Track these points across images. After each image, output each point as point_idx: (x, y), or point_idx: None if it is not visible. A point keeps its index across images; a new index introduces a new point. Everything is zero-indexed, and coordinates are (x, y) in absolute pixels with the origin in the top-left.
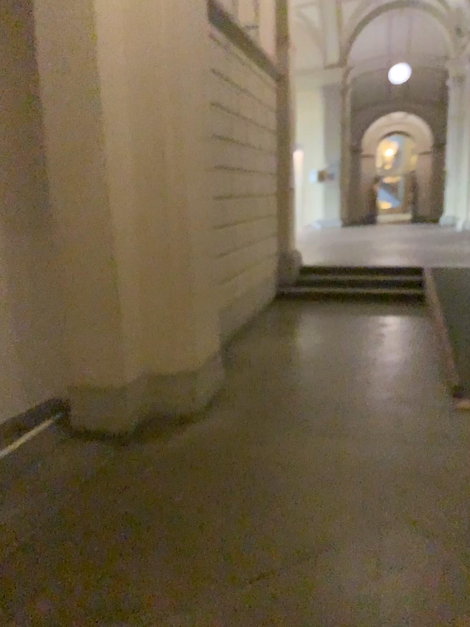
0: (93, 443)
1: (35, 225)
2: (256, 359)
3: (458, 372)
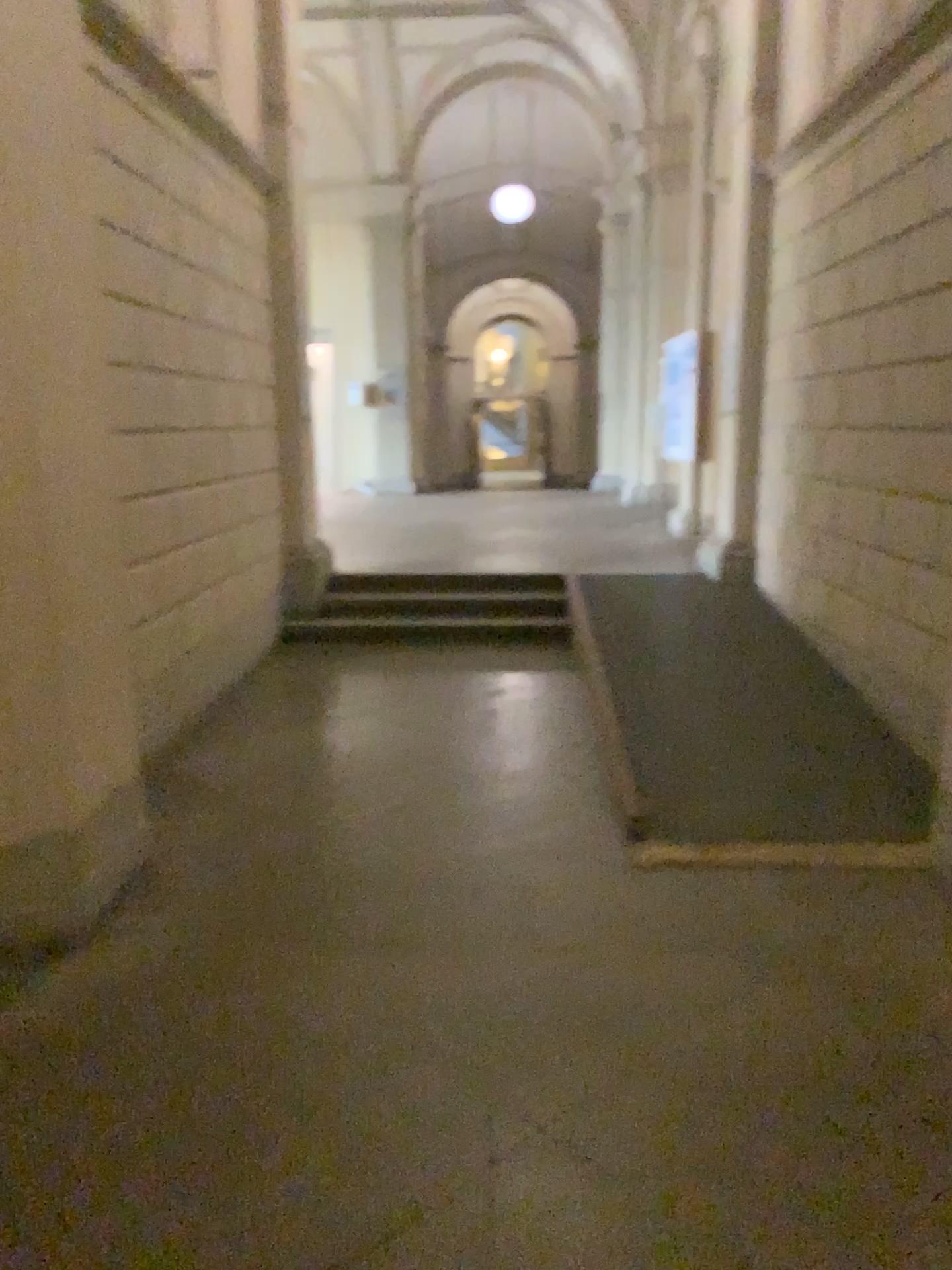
0: None
1: None
2: (229, 784)
3: (640, 787)
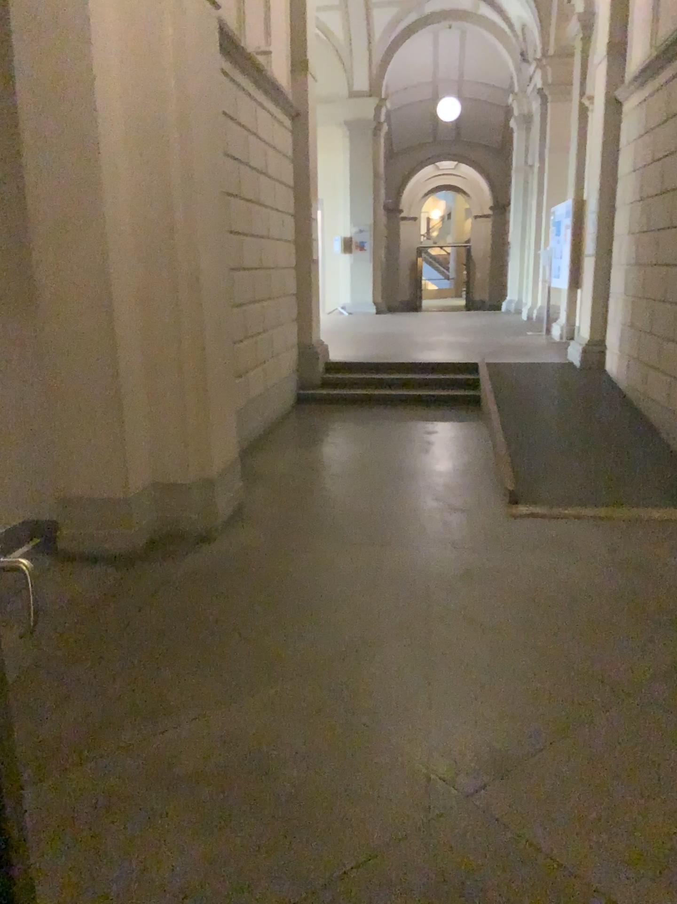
0: (92, 566)
1: (4, 301)
2: (279, 472)
3: (517, 478)
